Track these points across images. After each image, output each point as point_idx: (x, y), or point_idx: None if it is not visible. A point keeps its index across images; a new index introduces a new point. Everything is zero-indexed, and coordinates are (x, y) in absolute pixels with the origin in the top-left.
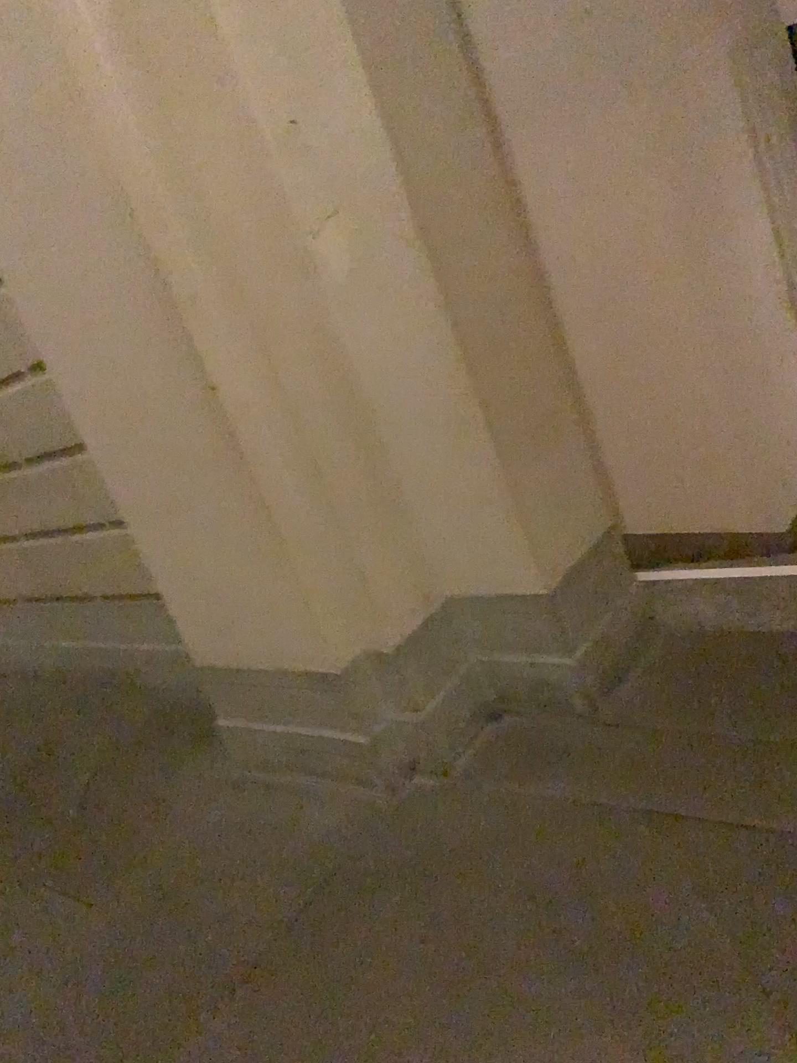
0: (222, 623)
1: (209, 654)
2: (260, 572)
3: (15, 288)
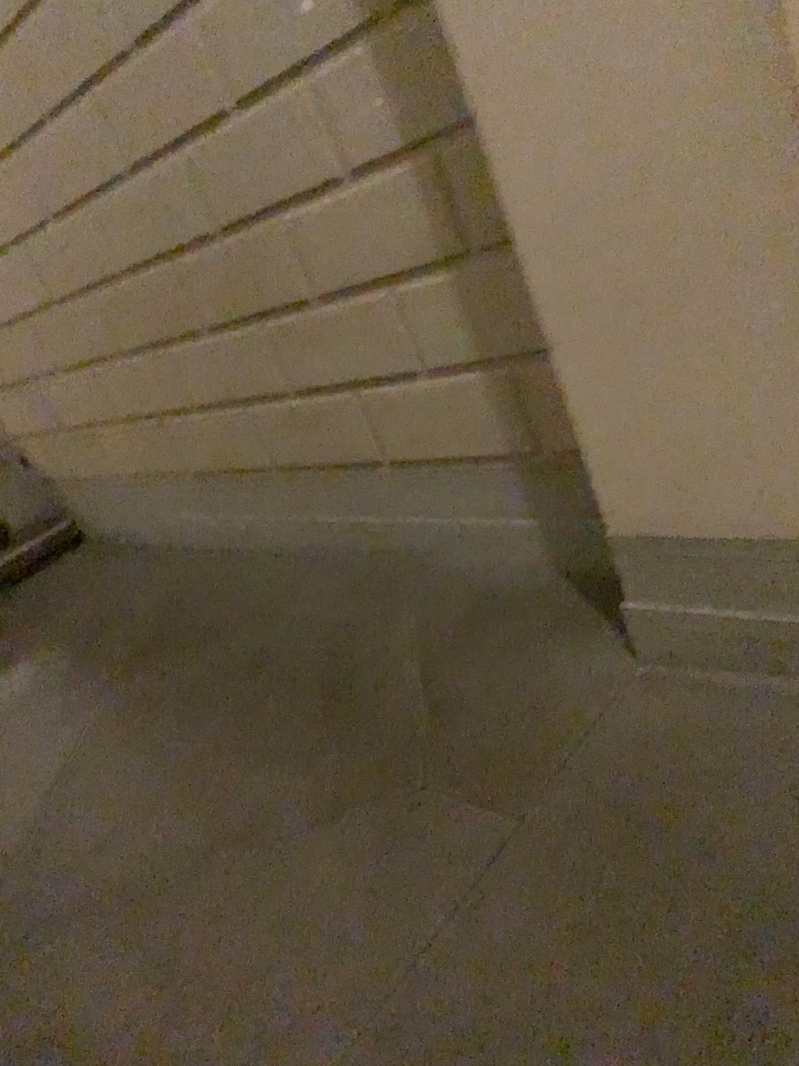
0: (679, 475)
1: (645, 517)
2: (790, 399)
3: (435, 11)
